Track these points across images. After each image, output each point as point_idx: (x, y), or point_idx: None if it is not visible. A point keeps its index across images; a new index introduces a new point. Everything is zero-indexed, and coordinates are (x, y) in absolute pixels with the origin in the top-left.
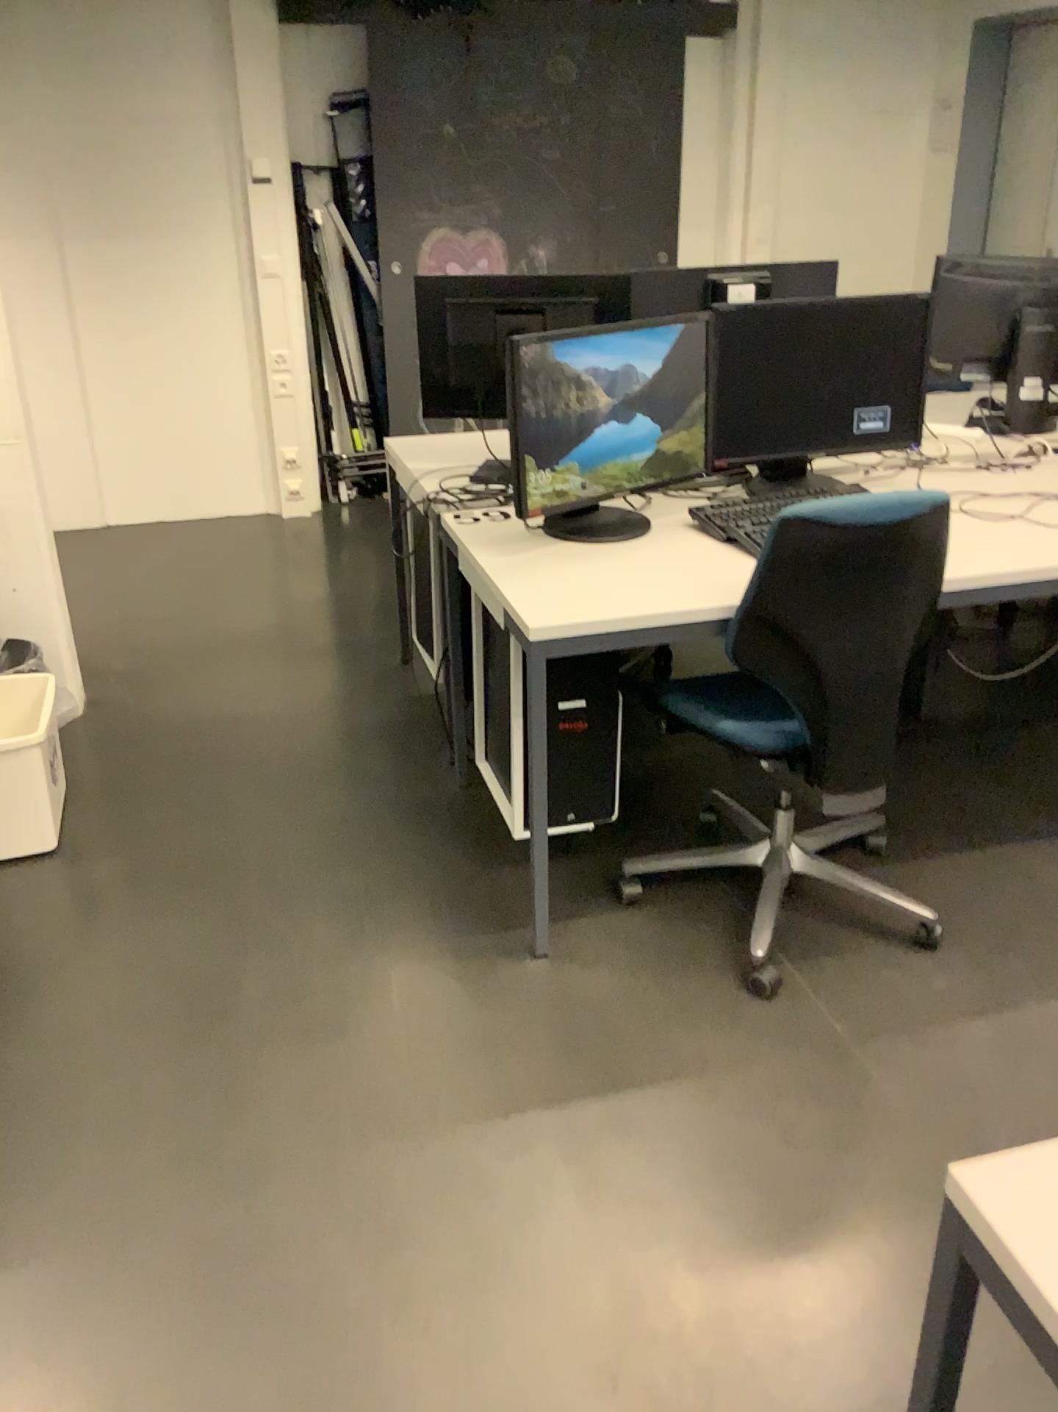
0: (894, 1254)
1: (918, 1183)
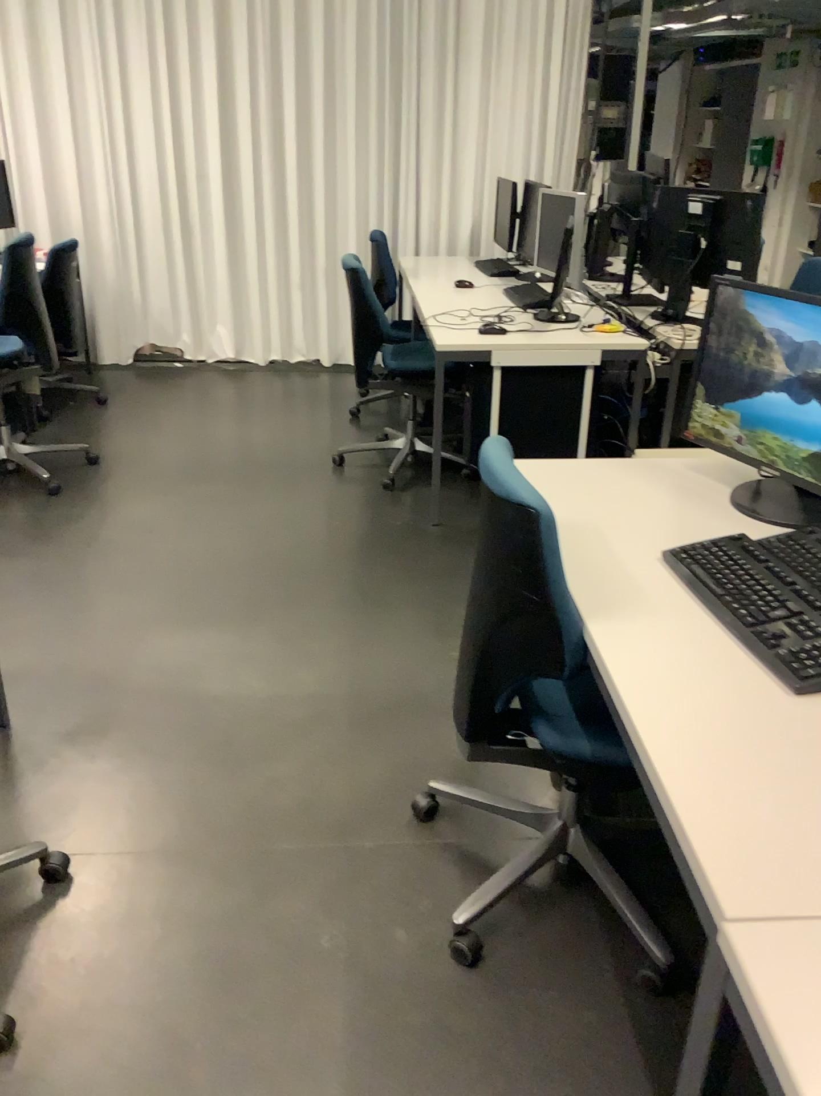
0: (168, 803)
1: (205, 831)
